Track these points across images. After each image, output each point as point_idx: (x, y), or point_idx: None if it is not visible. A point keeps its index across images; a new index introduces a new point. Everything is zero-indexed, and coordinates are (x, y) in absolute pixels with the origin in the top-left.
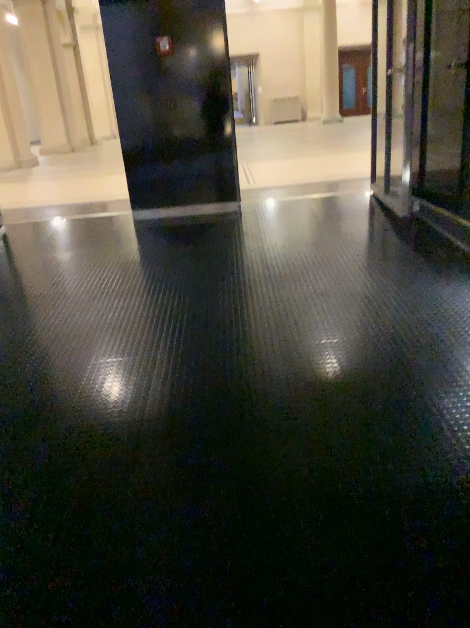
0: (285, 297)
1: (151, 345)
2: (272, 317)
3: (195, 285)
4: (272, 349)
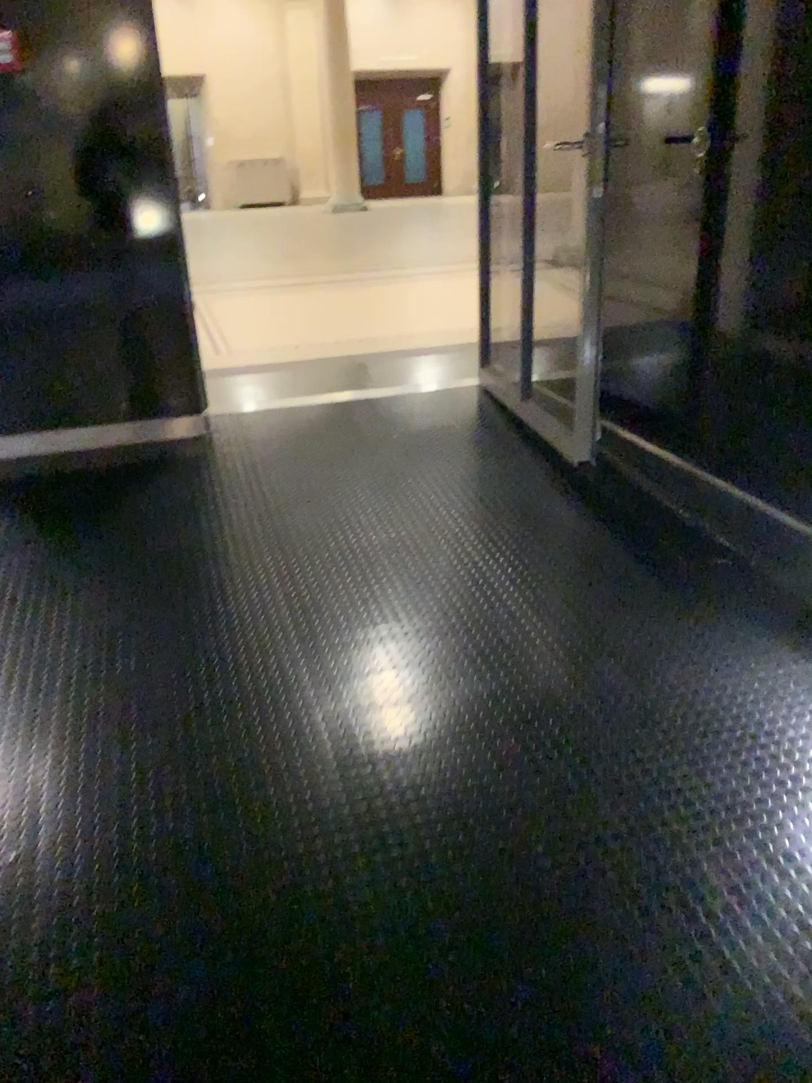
0: (364, 720)
1: (1, 979)
2: (346, 803)
3: (121, 696)
4: (370, 950)
